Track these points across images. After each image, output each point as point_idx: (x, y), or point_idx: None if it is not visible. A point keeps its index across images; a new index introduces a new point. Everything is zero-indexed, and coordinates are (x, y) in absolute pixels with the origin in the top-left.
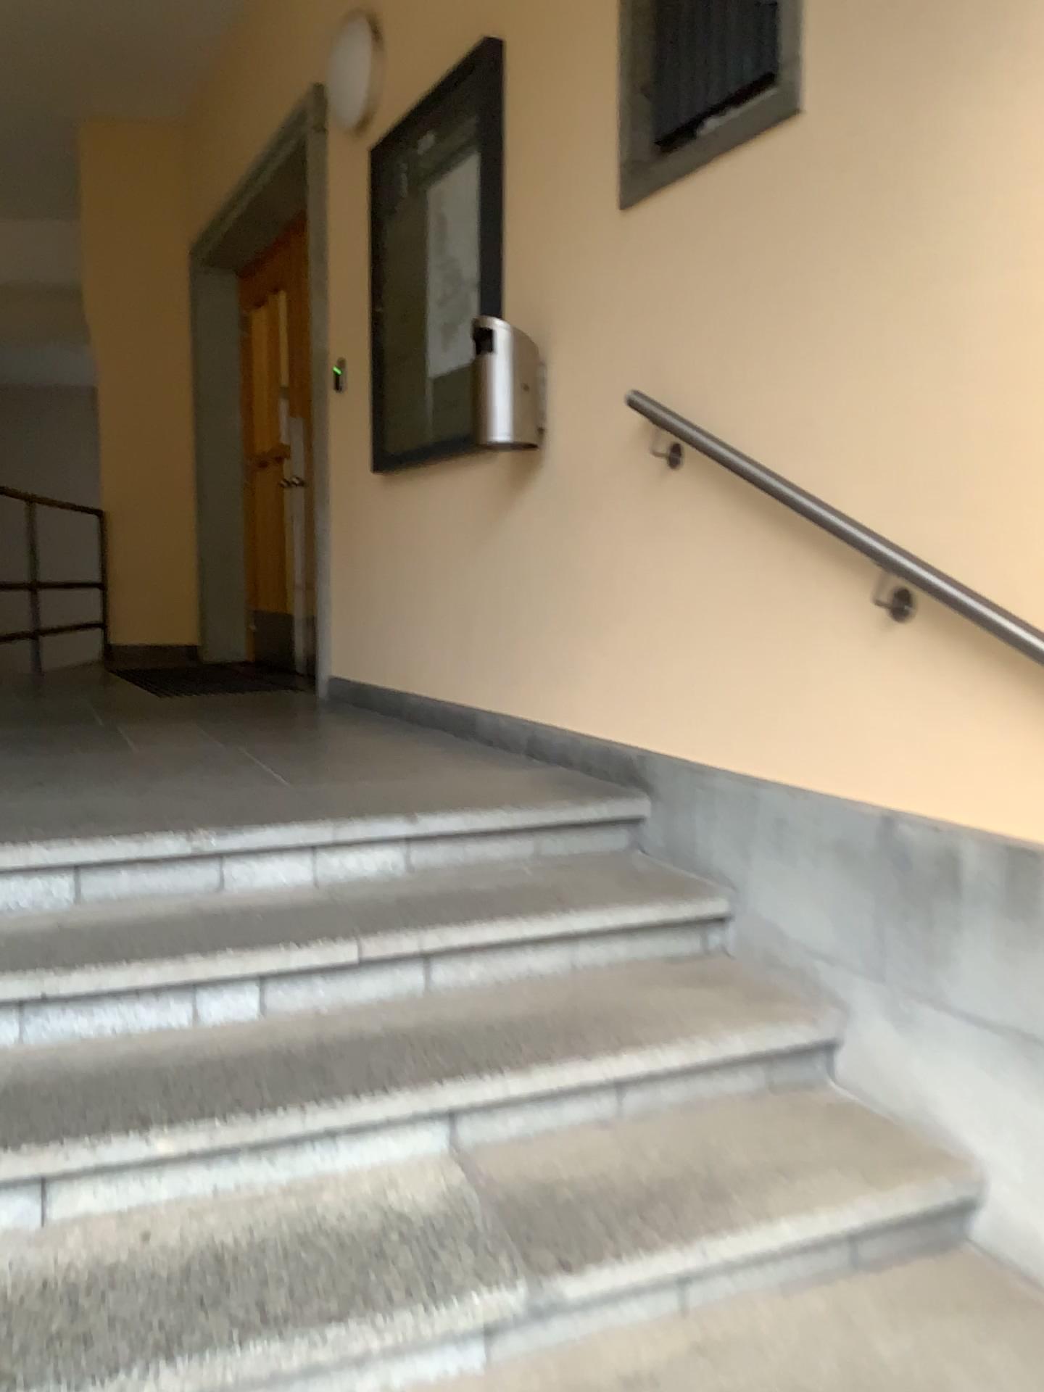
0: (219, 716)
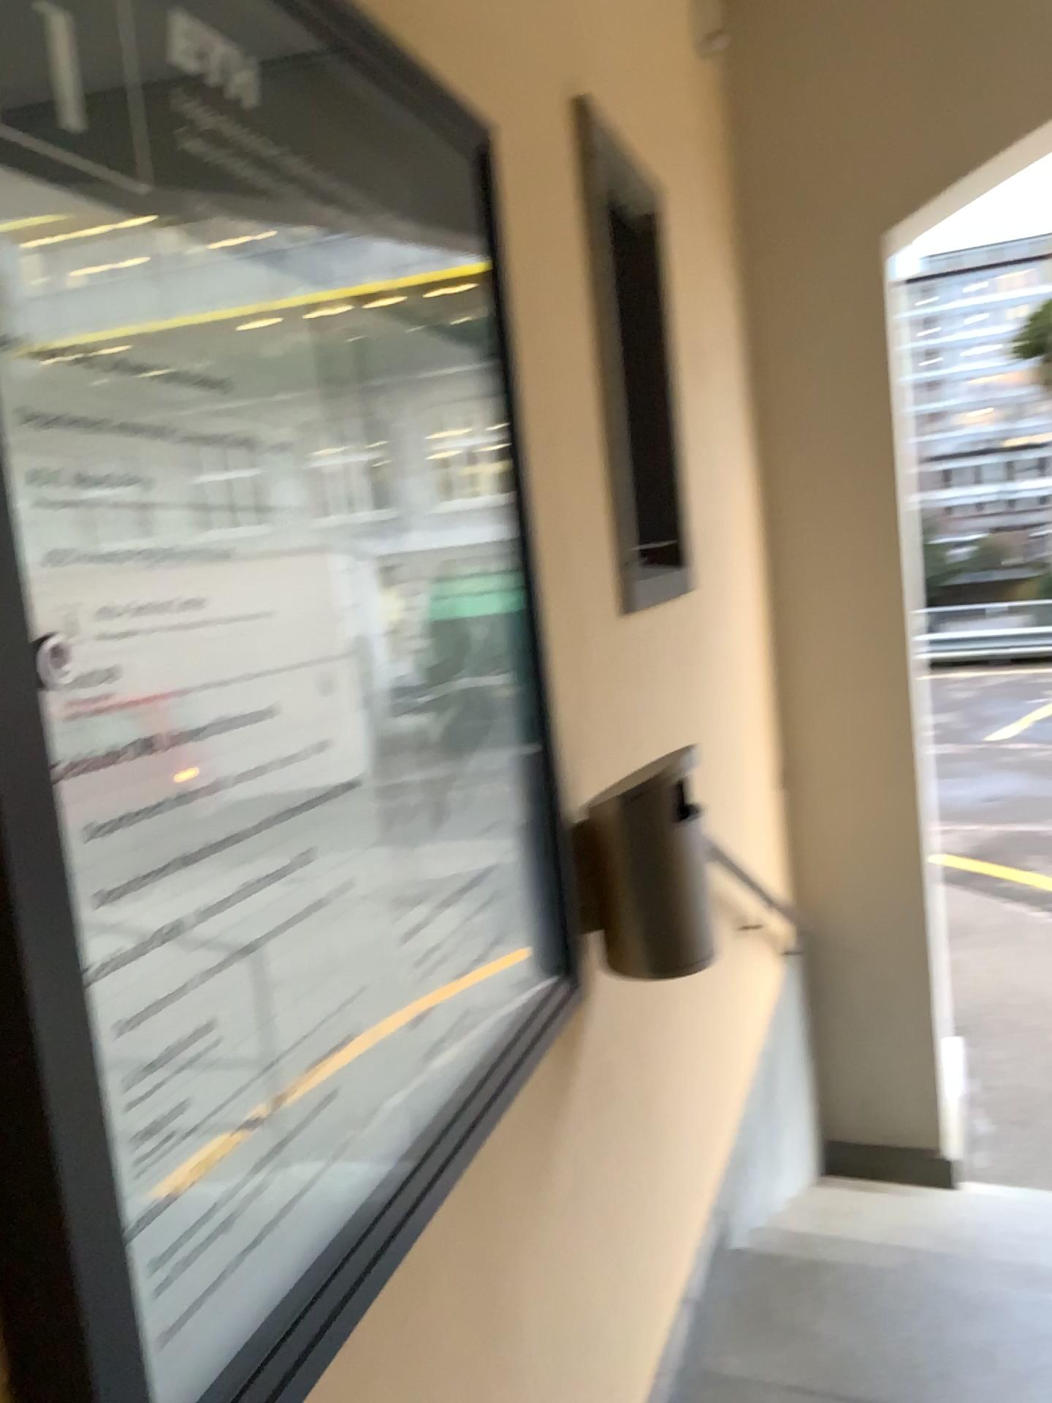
0: None
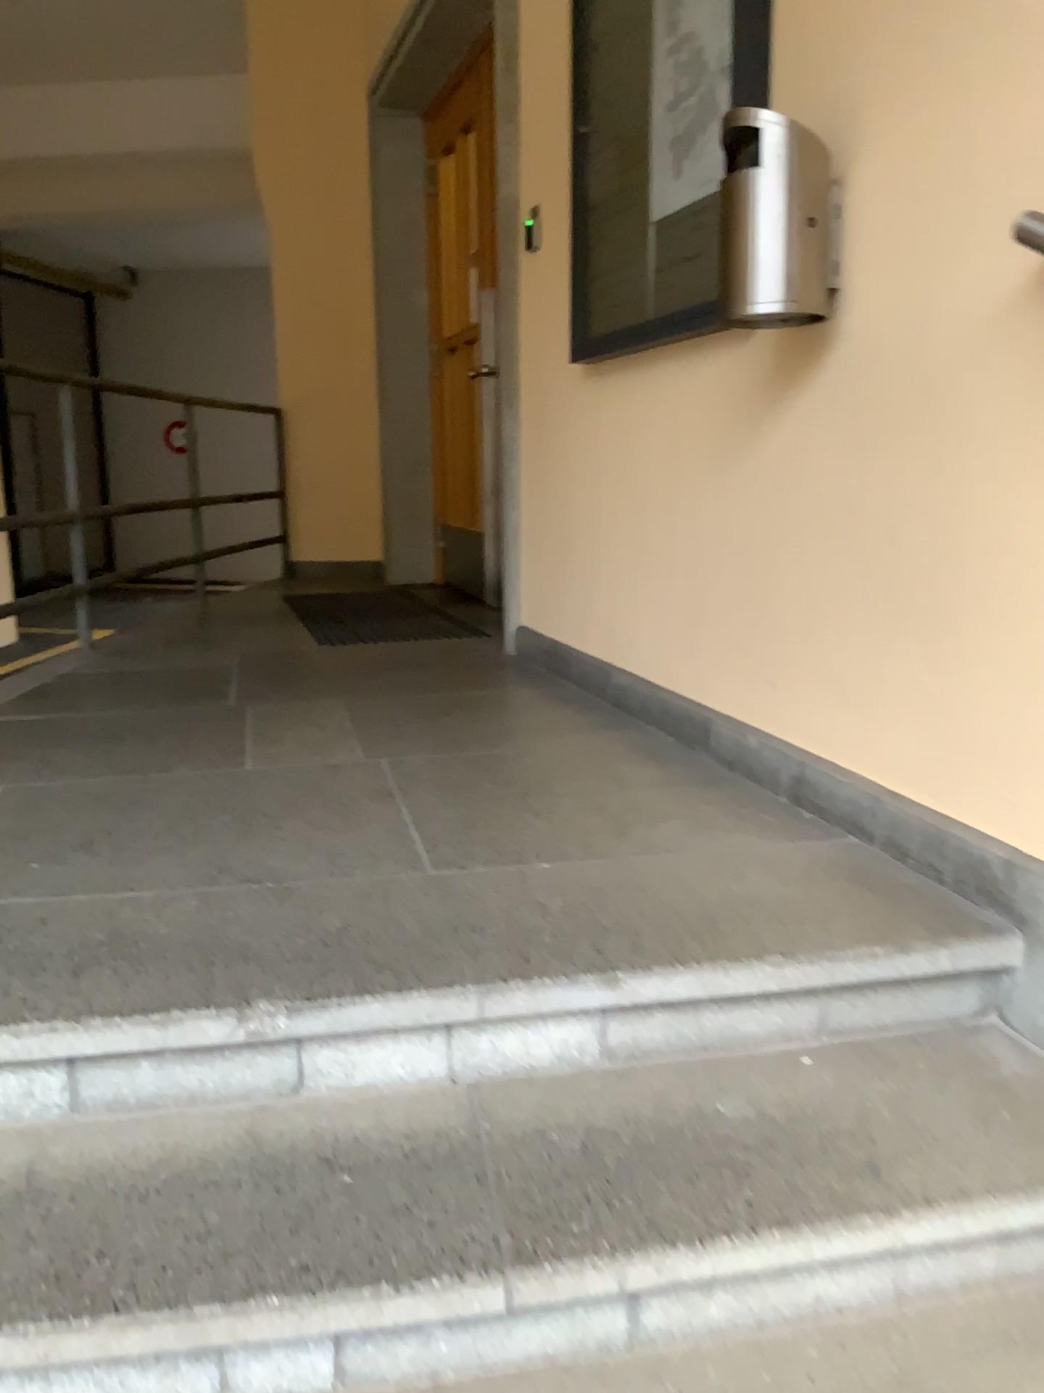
0: (378, 687)
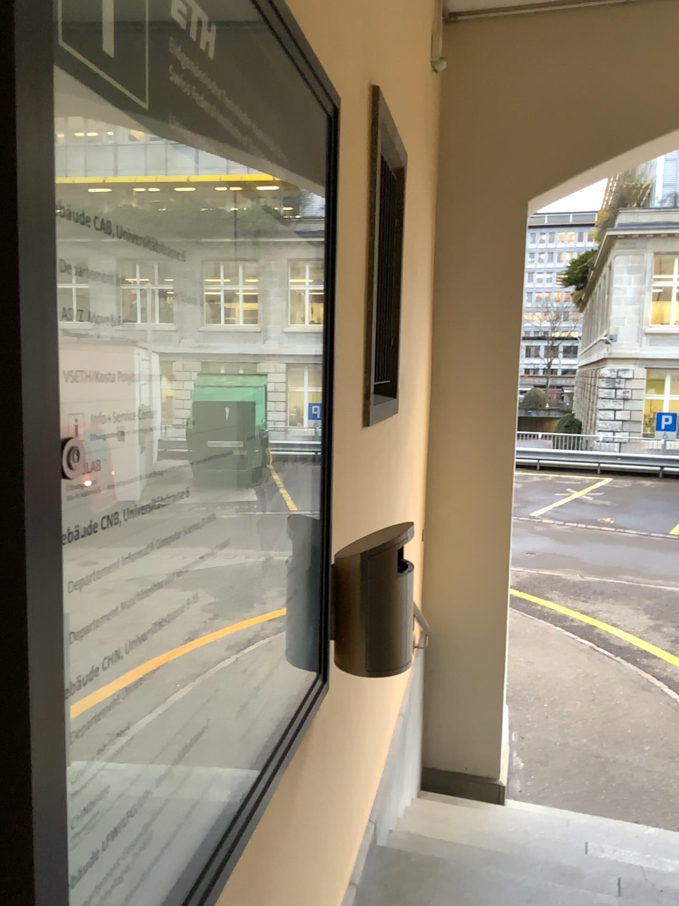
0: None
